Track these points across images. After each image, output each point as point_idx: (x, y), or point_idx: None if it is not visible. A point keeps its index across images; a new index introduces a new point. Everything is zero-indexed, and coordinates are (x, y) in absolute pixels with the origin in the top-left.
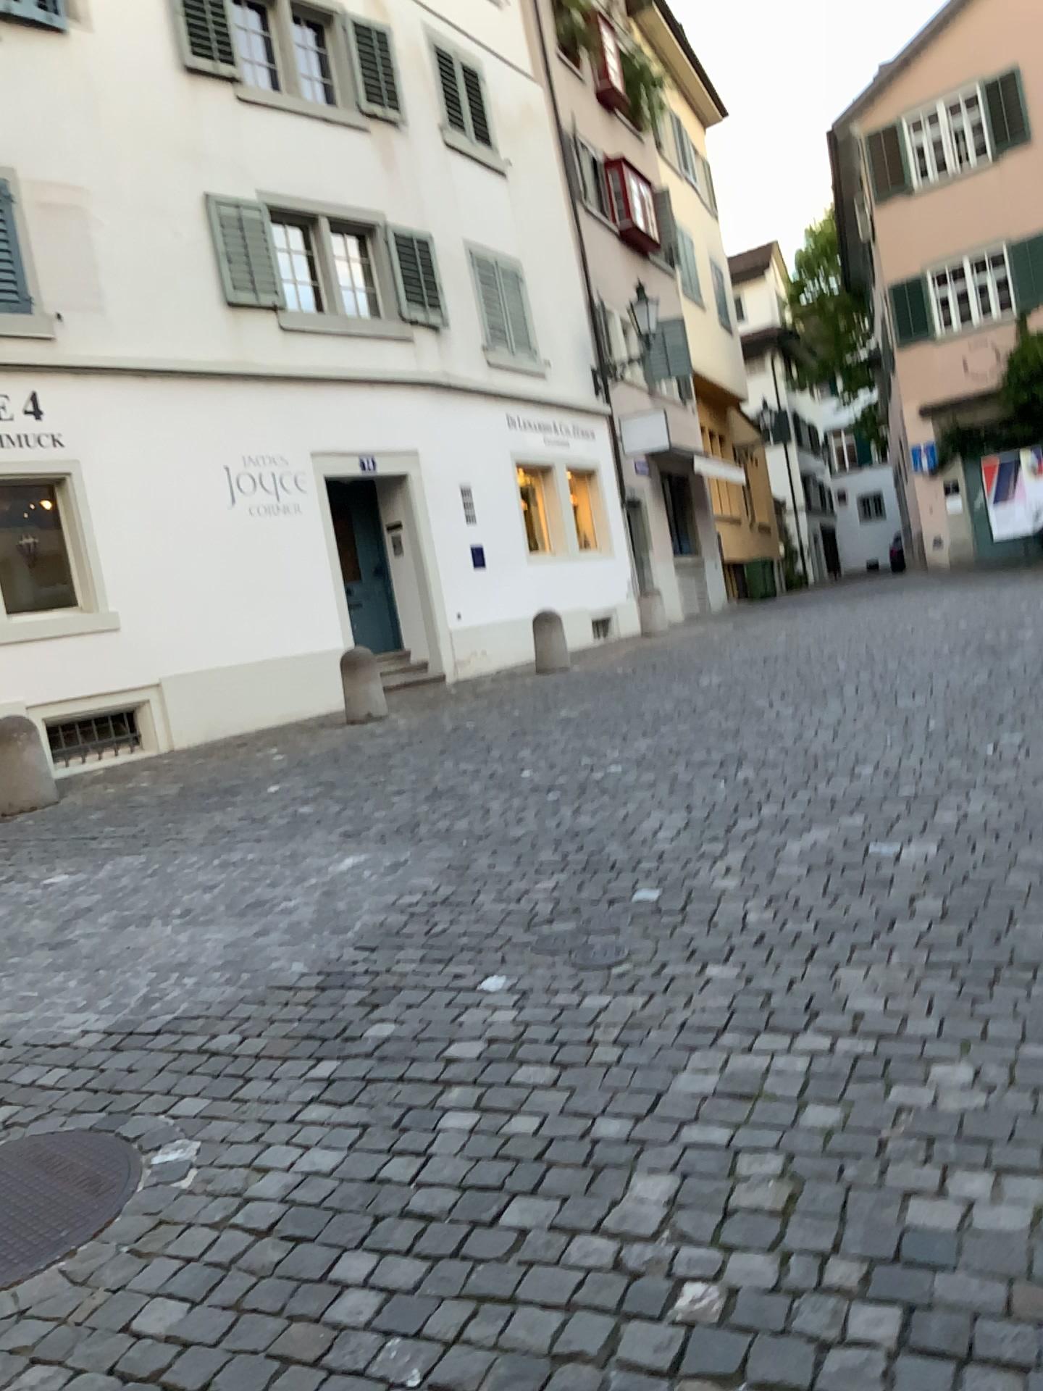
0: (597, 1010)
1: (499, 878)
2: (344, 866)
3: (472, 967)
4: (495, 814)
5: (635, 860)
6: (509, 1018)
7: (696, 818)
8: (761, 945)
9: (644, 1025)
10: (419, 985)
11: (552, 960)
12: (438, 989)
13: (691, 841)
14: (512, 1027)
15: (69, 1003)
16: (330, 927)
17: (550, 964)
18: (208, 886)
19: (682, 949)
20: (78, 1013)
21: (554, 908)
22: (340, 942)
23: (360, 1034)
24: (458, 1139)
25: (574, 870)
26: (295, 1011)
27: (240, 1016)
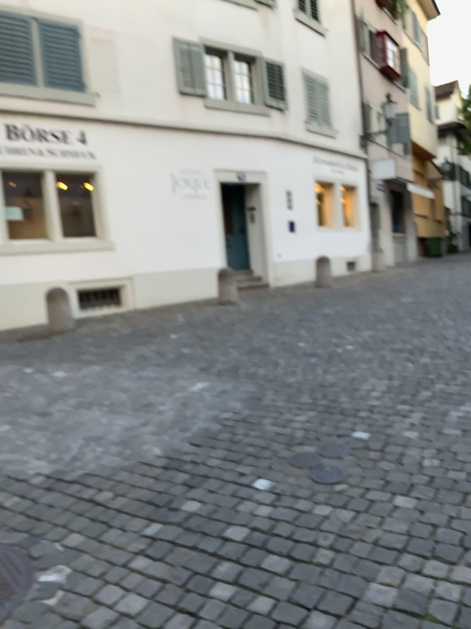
0: (321, 518)
1: (276, 409)
2: (196, 389)
3: (250, 470)
4: (280, 368)
5: (356, 411)
6: (266, 514)
7: (394, 388)
8: (430, 487)
9: (350, 538)
10: (218, 477)
11: (298, 473)
12: (229, 483)
13: (390, 403)
14: (266, 523)
15: (34, 455)
16: (179, 427)
17: (297, 476)
18: (125, 391)
19: (379, 479)
20: (36, 462)
21: (304, 435)
22: (182, 438)
23: (177, 508)
24: (217, 612)
25: (319, 412)
26: (146, 483)
27: (116, 481)
